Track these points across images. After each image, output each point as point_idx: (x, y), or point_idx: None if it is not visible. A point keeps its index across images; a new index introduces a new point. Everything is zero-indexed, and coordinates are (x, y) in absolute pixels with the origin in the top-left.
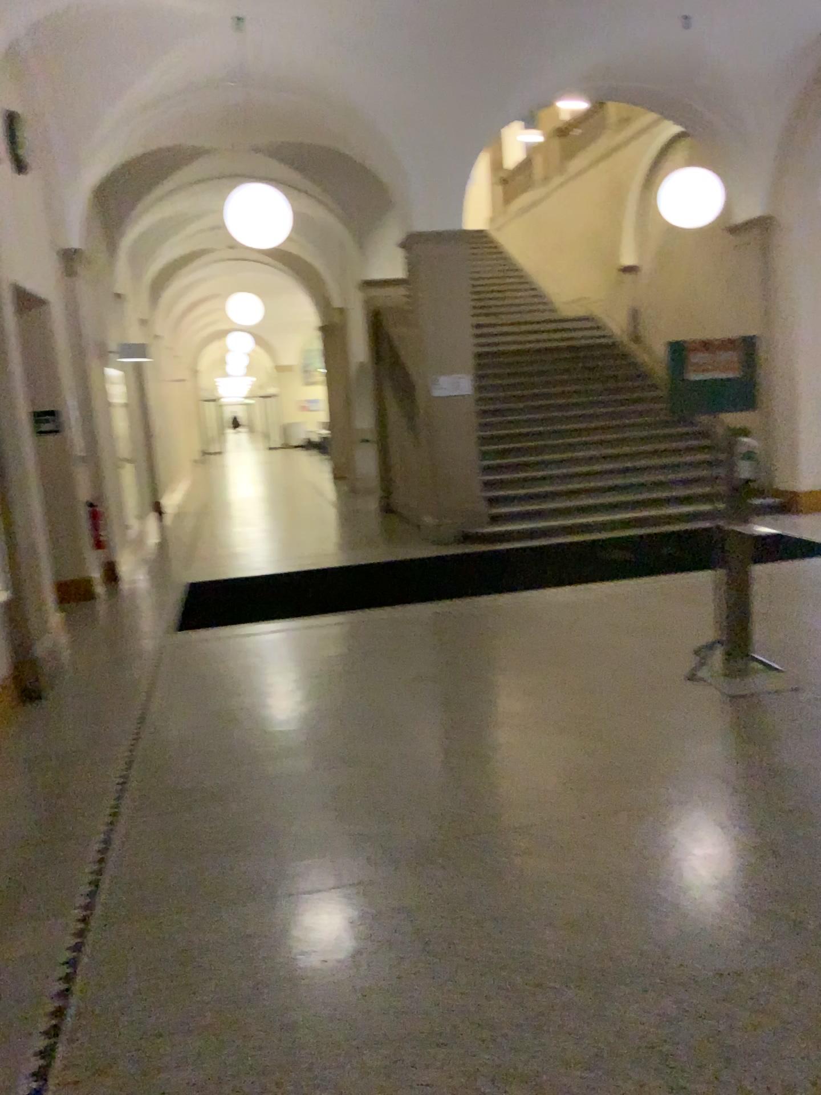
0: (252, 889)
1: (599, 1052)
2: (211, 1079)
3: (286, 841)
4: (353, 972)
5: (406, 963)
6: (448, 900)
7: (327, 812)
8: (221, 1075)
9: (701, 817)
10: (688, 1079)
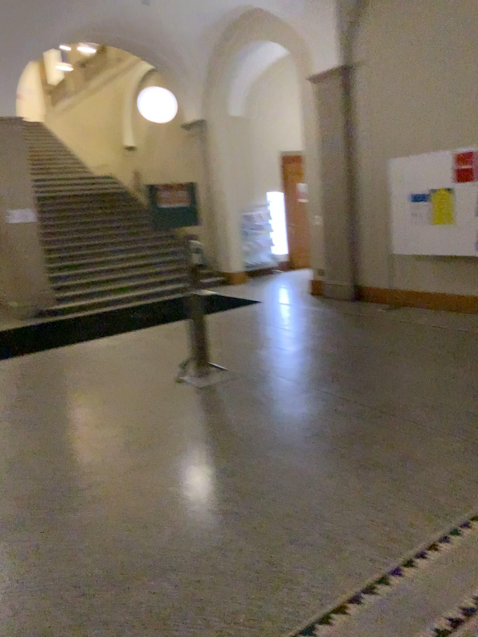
0: None
1: (123, 631)
2: None
3: None
4: None
5: None
6: (21, 556)
7: None
8: None
9: (184, 464)
10: (178, 631)
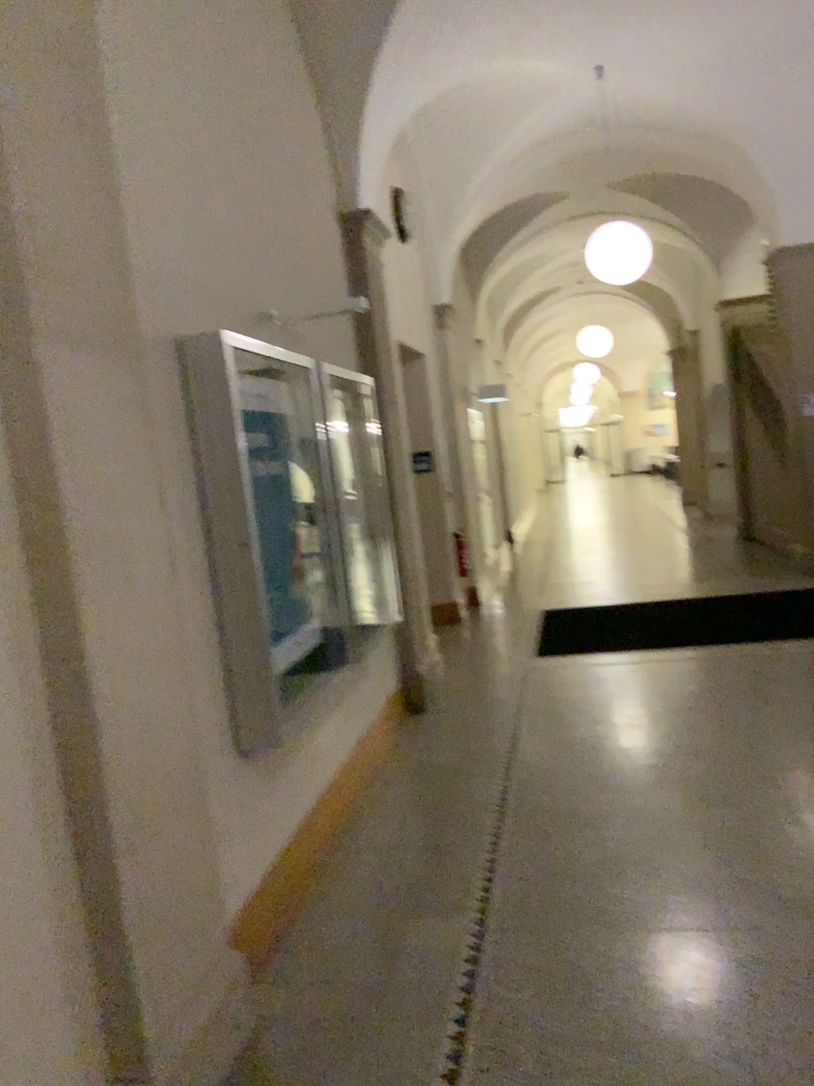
0: (637, 912)
1: None
2: (614, 1085)
3: (667, 869)
4: (749, 1010)
5: (806, 1010)
6: None
7: (707, 847)
8: (623, 1083)
9: None
10: None
